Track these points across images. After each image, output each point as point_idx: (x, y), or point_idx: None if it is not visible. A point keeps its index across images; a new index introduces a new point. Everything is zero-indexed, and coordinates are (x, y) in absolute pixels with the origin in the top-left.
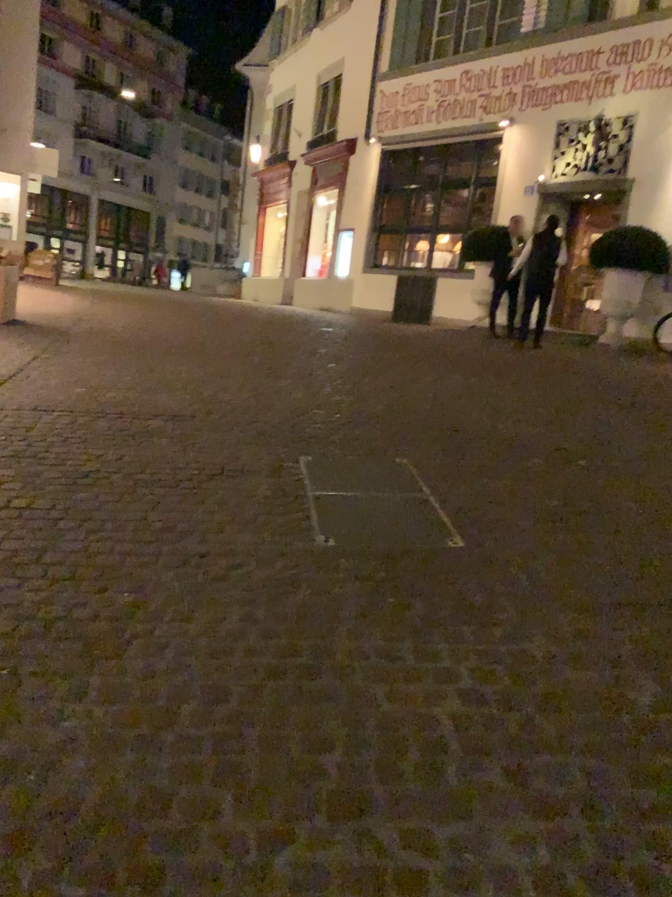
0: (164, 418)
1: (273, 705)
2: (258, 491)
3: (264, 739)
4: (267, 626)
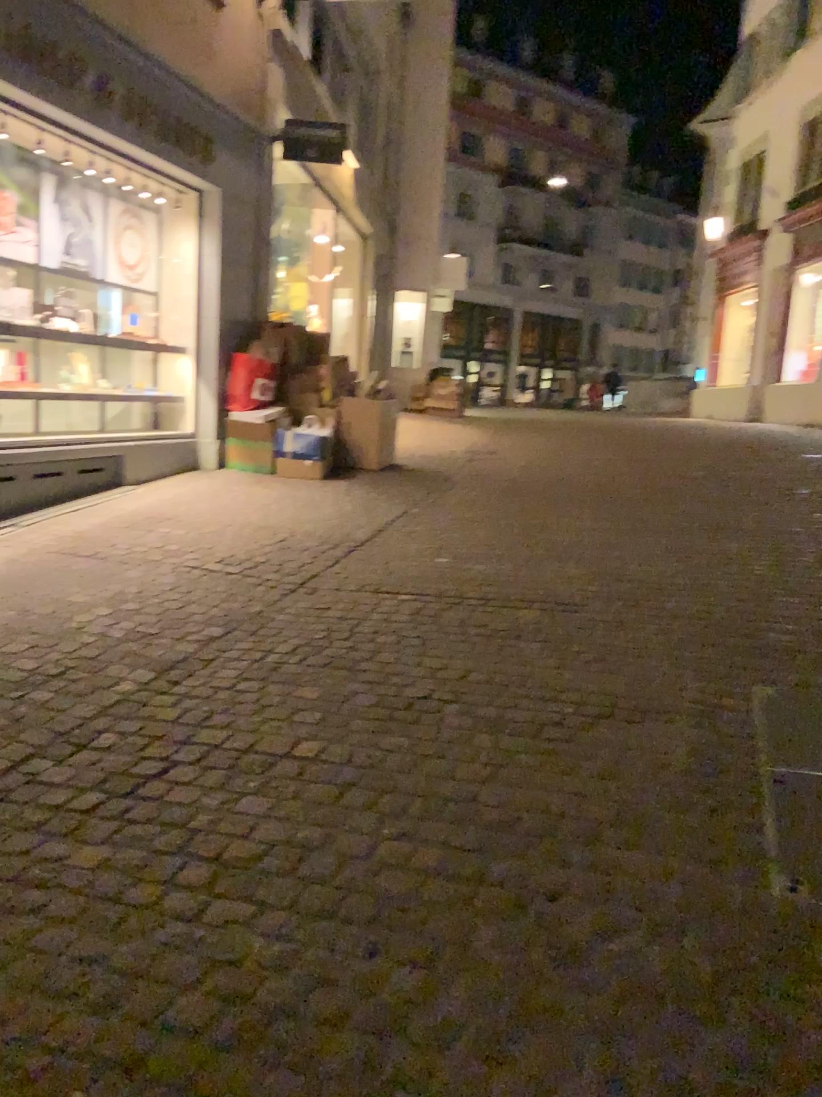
0: (542, 610)
1: None
2: (669, 763)
3: None
4: None
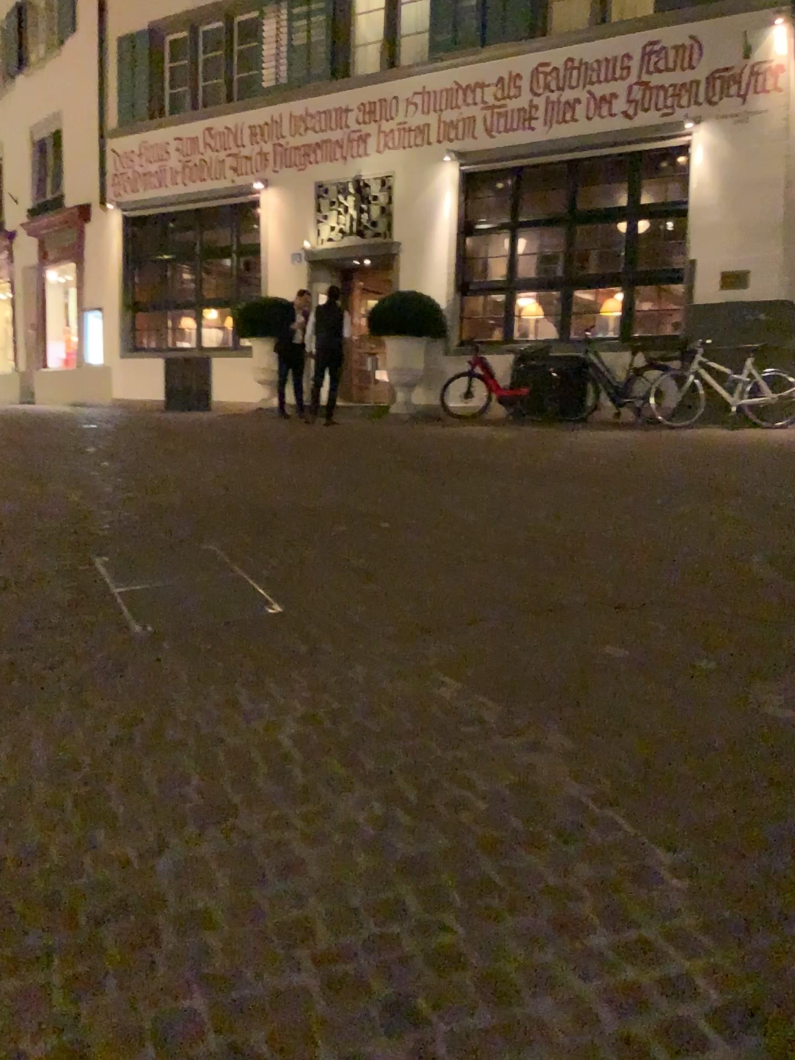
0: None
1: (125, 762)
2: (57, 596)
3: (123, 787)
4: (101, 705)
